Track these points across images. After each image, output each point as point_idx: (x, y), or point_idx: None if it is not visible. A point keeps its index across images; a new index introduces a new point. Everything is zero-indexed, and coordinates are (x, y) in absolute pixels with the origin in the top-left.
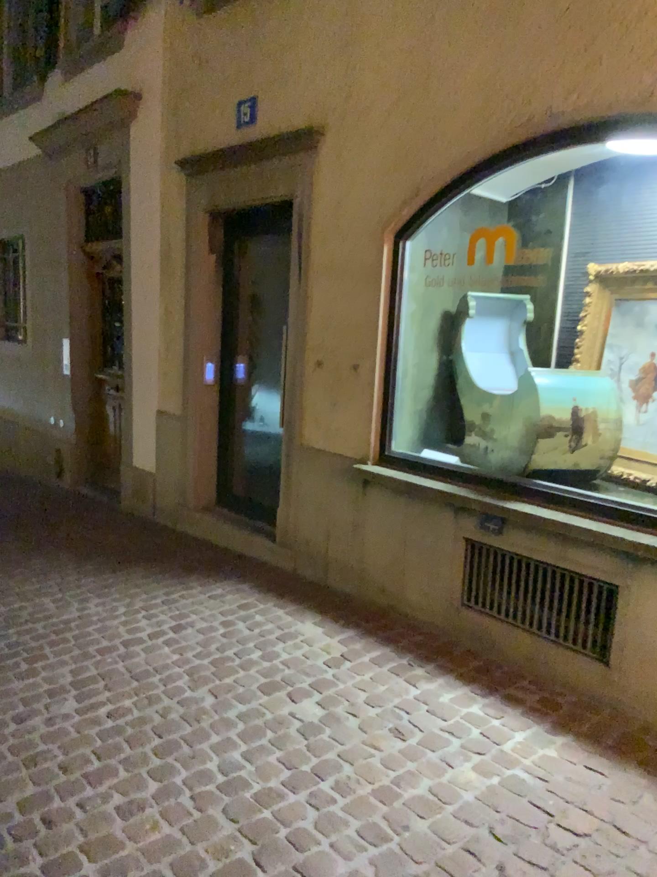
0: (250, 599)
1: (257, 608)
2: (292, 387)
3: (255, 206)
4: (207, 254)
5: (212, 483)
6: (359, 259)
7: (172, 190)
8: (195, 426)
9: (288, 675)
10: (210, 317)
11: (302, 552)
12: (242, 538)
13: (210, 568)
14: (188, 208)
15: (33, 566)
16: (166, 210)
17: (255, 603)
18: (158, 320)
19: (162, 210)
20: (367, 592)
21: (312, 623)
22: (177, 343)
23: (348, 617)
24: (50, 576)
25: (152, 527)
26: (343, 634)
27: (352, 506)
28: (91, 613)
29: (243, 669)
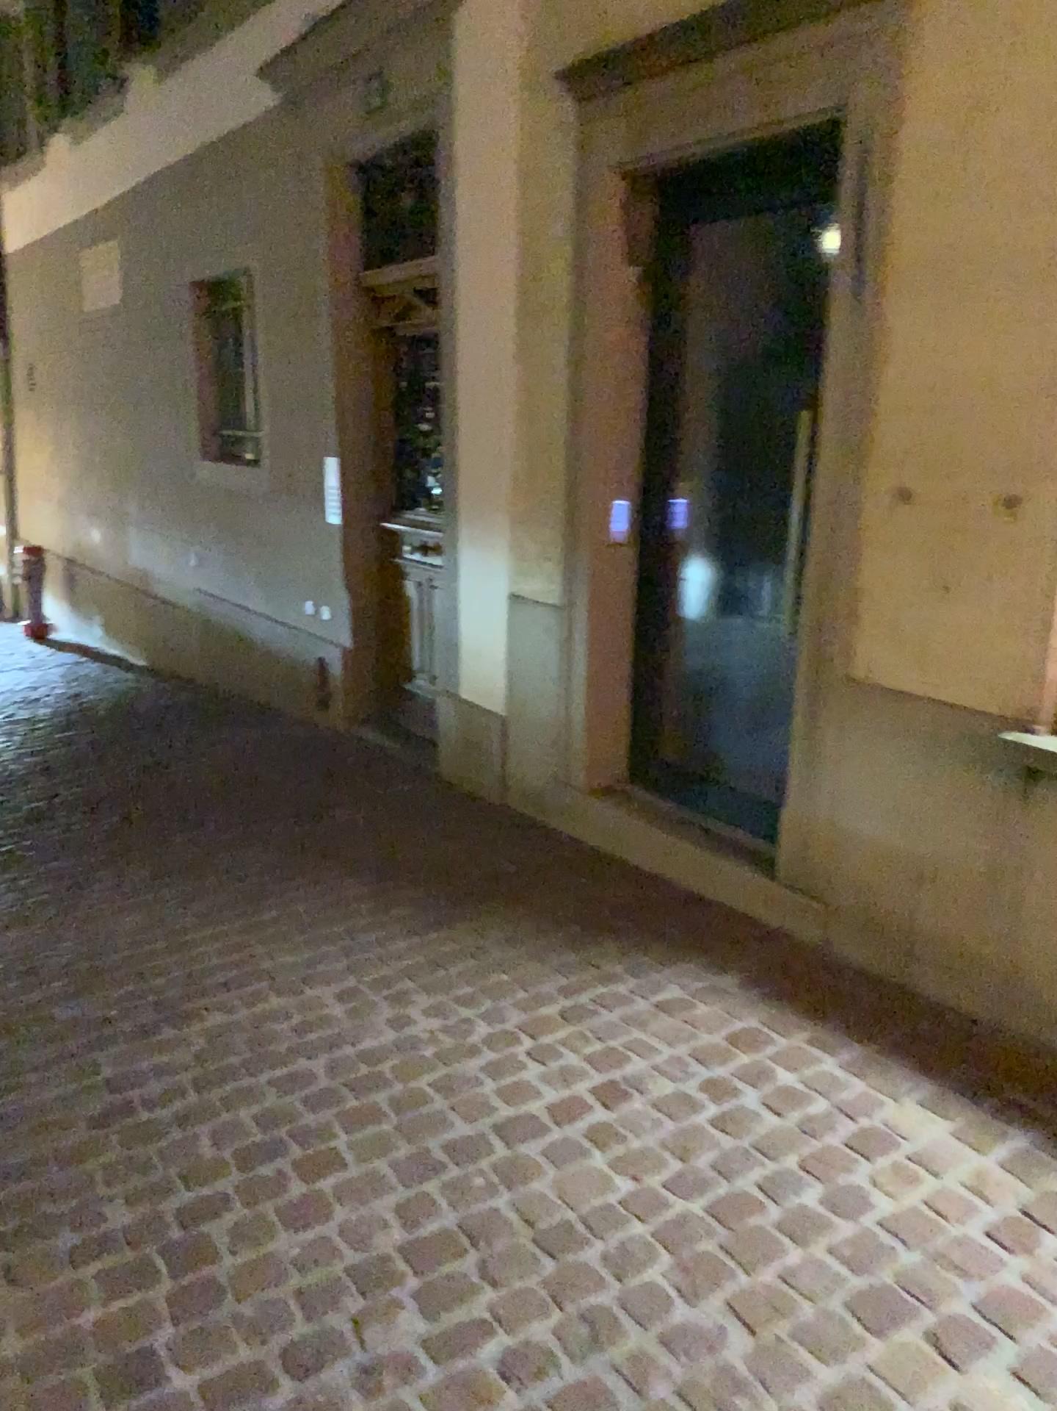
0: (755, 1024)
1: (777, 1049)
2: (832, 552)
3: (739, 150)
4: (619, 269)
5: (620, 738)
6: (1033, 244)
7: (545, 139)
8: (593, 627)
9: (916, 1273)
10: (623, 404)
11: (848, 908)
12: (700, 863)
13: (646, 932)
14: (580, 172)
15: (293, 912)
16: (532, 183)
17: (770, 1036)
18: (514, 414)
19: (523, 183)
20: (1027, 1021)
21: (917, 1101)
22: (555, 459)
23: (1002, 1091)
24: (327, 938)
25: (507, 822)
26: (1009, 1146)
27: (989, 824)
28: (422, 1046)
29: (799, 1247)
